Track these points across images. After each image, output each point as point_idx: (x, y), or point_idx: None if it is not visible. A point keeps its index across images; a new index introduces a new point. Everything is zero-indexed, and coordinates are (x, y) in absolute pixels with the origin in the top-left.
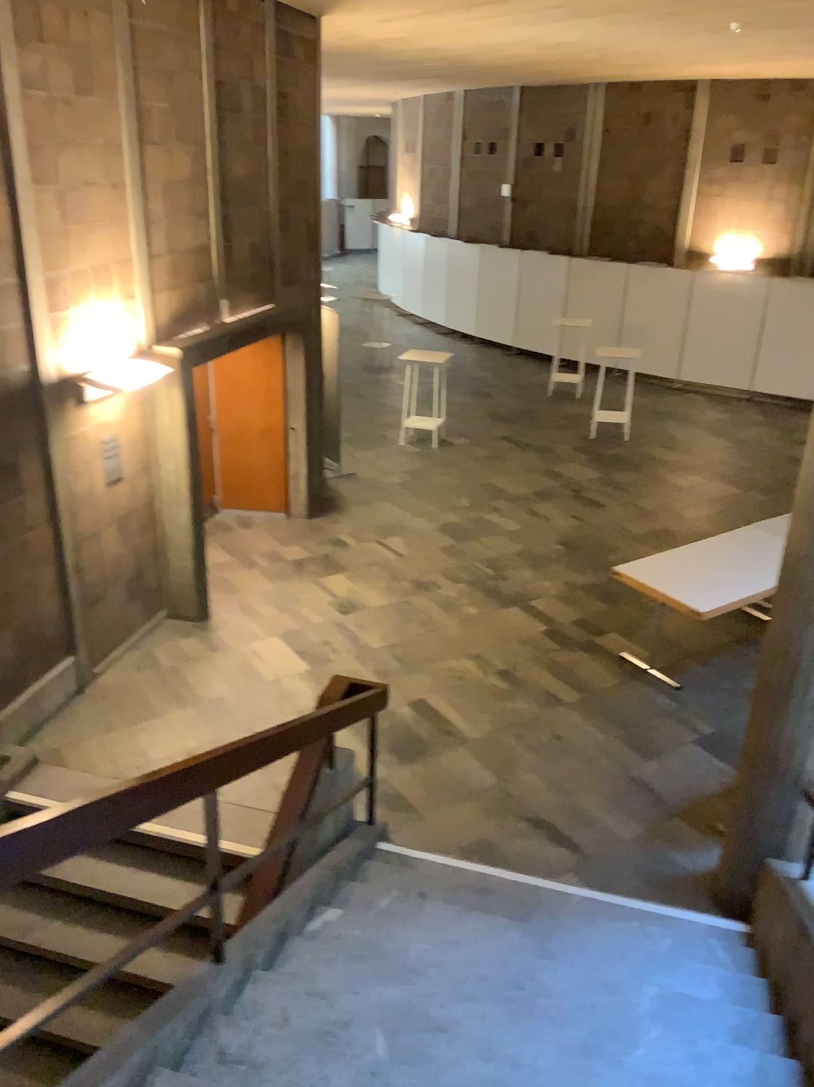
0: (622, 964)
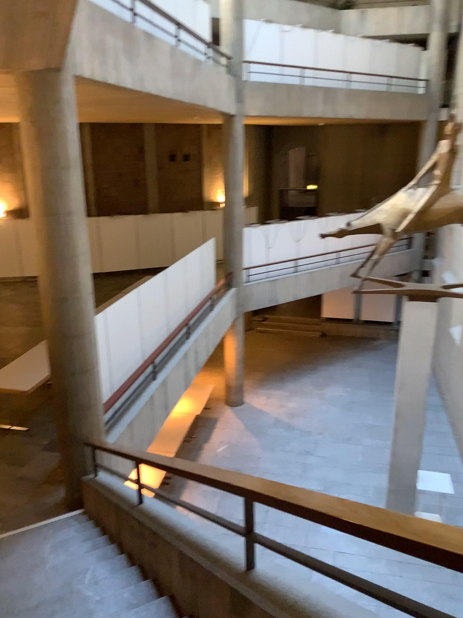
0: (31, 542)
